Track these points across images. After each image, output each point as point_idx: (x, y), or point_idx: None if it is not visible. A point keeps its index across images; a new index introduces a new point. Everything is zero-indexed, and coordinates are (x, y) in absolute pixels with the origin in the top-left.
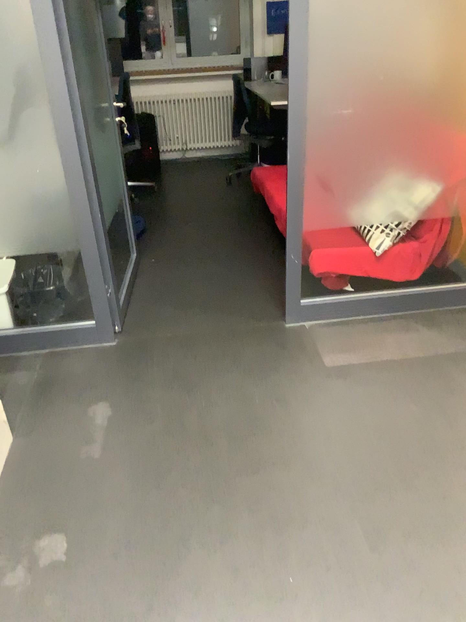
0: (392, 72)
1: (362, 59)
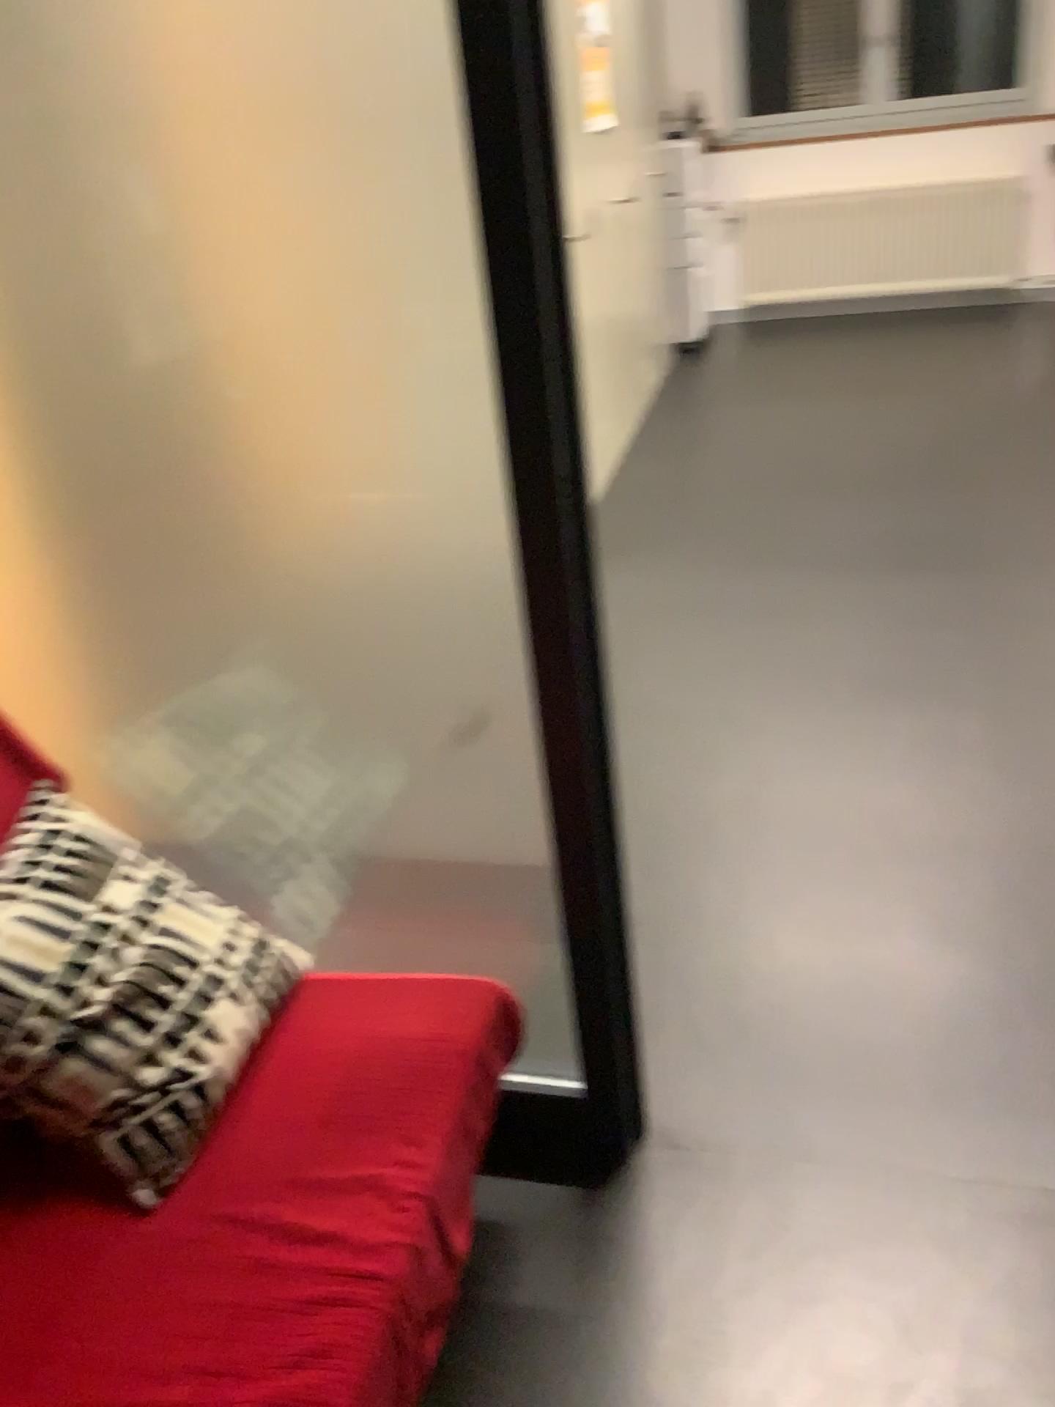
0: (195, 394)
1: (289, 339)
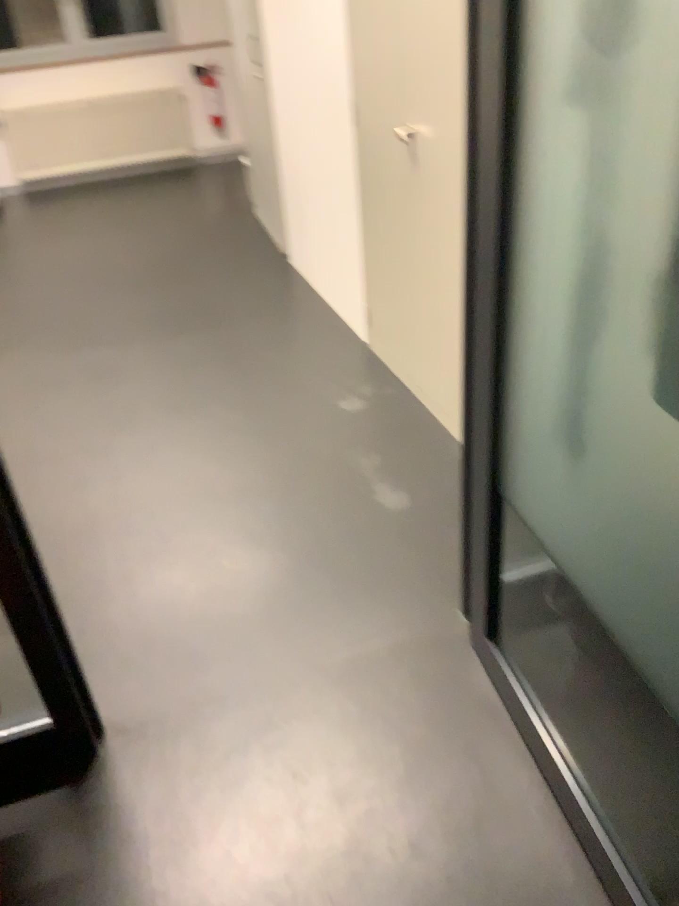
0: None
1: None
